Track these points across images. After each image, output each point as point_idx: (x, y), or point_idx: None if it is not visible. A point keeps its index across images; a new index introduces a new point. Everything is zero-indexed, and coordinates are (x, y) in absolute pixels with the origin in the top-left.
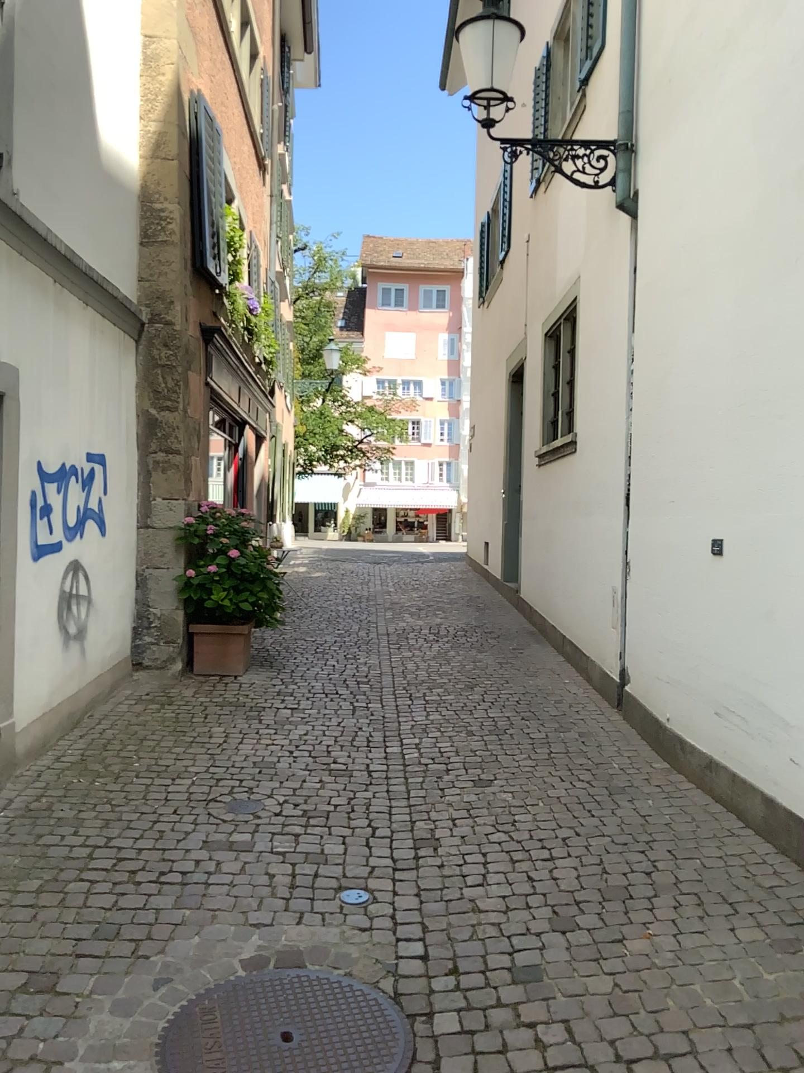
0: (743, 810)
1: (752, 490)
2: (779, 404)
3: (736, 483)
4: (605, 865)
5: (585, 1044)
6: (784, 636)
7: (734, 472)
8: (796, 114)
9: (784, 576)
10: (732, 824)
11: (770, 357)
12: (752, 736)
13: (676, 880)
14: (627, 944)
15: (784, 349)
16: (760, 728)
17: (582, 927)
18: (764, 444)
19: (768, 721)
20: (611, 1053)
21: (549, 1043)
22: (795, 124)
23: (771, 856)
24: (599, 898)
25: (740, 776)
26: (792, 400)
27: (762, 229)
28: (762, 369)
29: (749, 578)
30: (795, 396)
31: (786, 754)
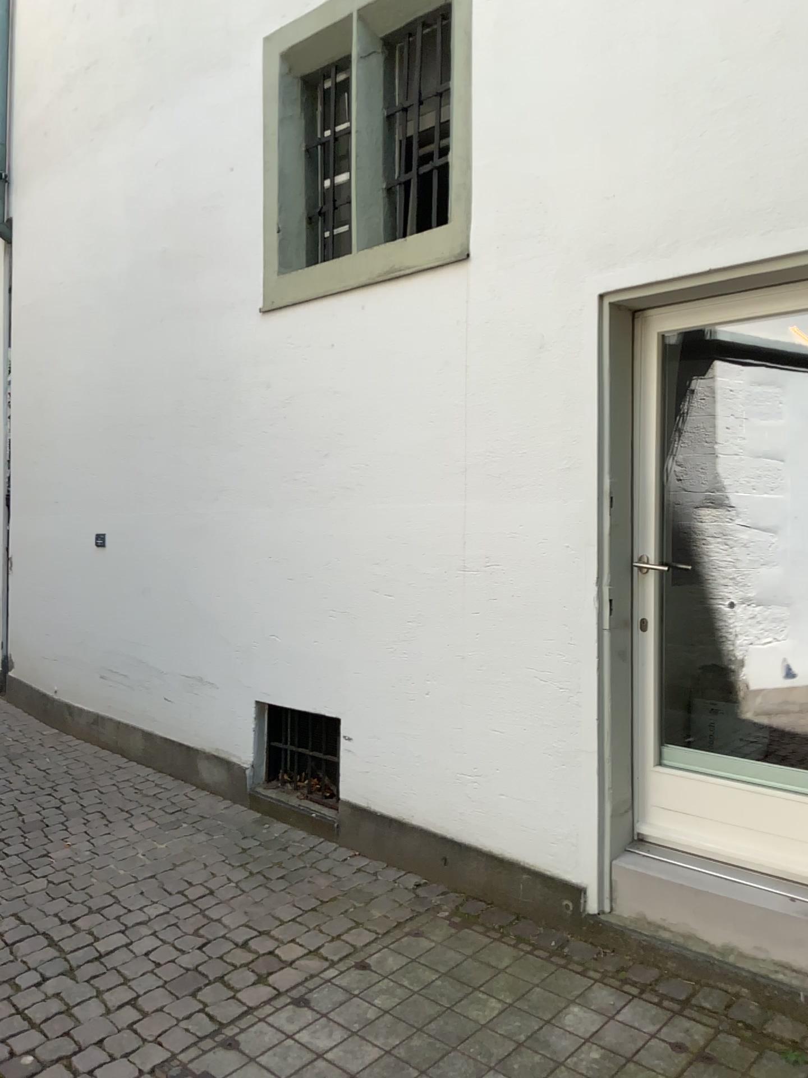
0: (128, 748)
1: (128, 493)
2: (149, 427)
3: (114, 488)
4: (20, 809)
5: (34, 922)
6: (157, 606)
7: (113, 479)
8: (158, 208)
9: (157, 560)
10: (119, 760)
11: (141, 390)
12: (133, 687)
13: (83, 806)
14: (52, 854)
15: (152, 385)
16: (140, 680)
17: (12, 854)
18: (138, 457)
19: (146, 673)
20: (57, 920)
21: (5, 930)
22: (157, 215)
23: (152, 774)
24: (21, 832)
25: (124, 722)
26: (159, 426)
27: (132, 288)
28: (135, 399)
29: (128, 563)
30: (161, 422)
31: (161, 695)
